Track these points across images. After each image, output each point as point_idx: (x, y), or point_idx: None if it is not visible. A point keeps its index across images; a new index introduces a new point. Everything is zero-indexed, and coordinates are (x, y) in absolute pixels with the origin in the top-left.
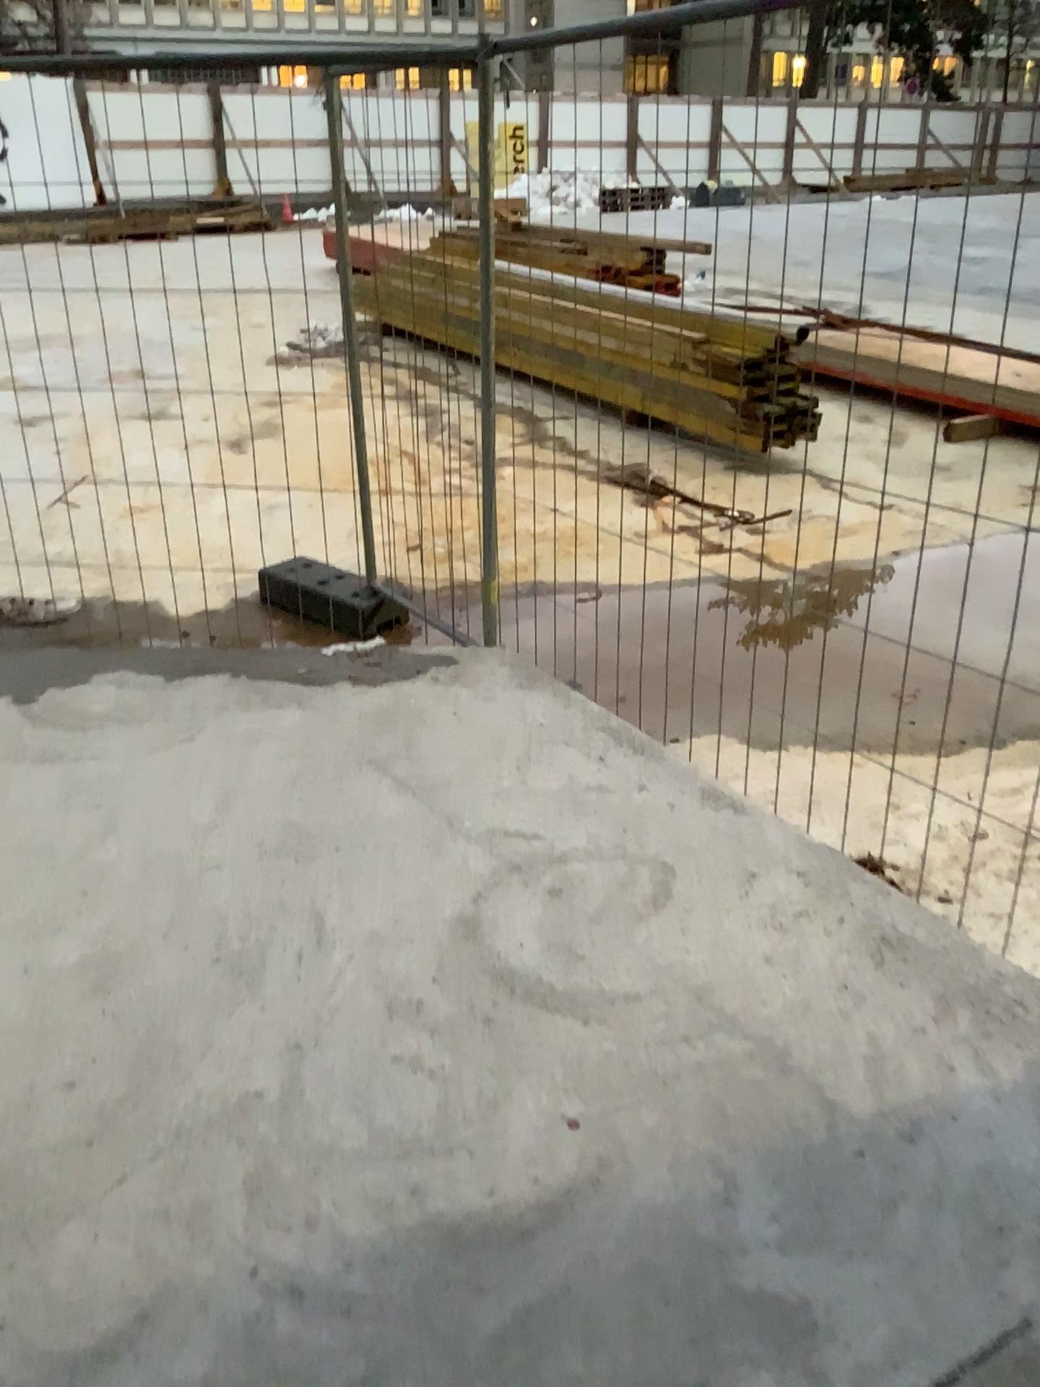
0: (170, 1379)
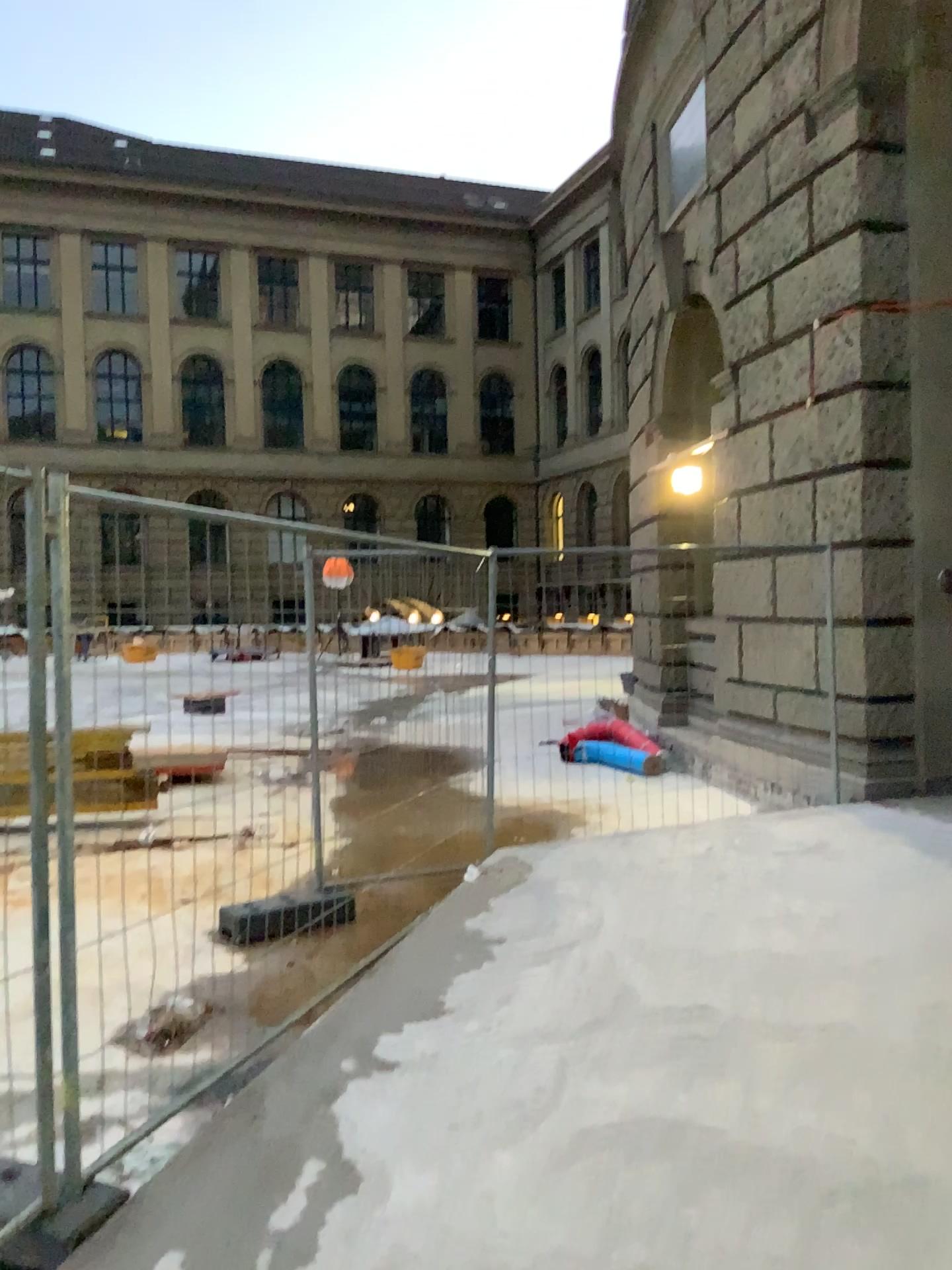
0: None
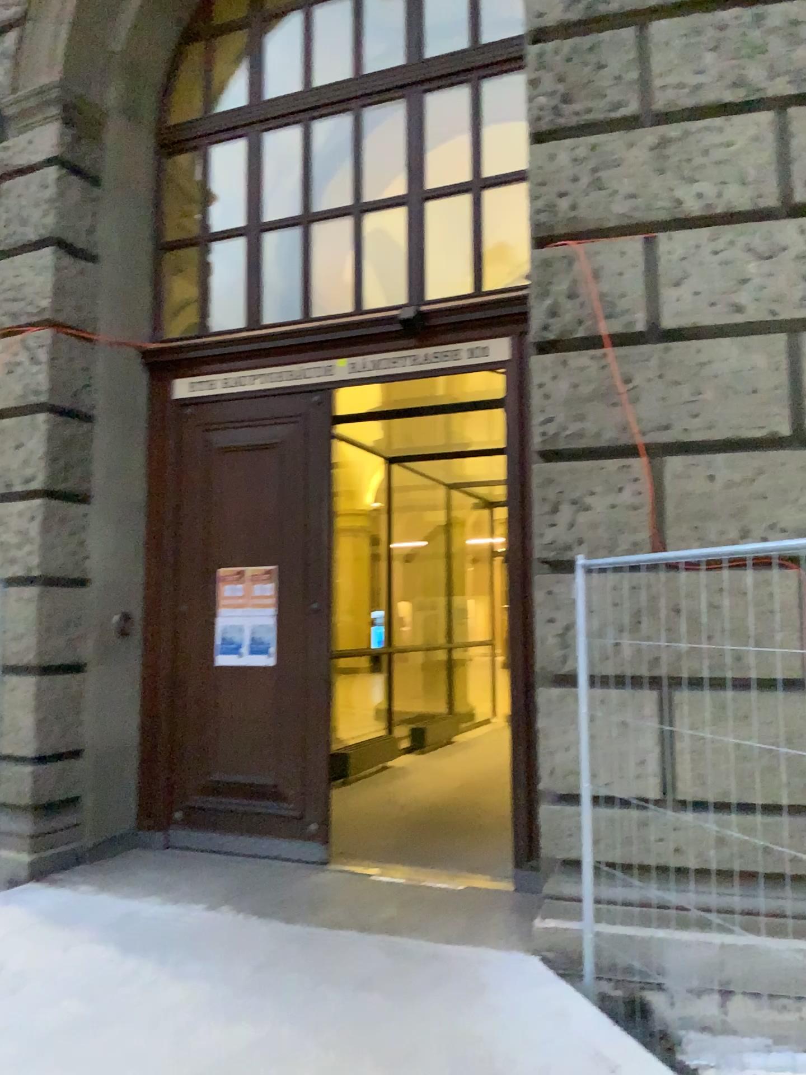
0: (205, 953)
